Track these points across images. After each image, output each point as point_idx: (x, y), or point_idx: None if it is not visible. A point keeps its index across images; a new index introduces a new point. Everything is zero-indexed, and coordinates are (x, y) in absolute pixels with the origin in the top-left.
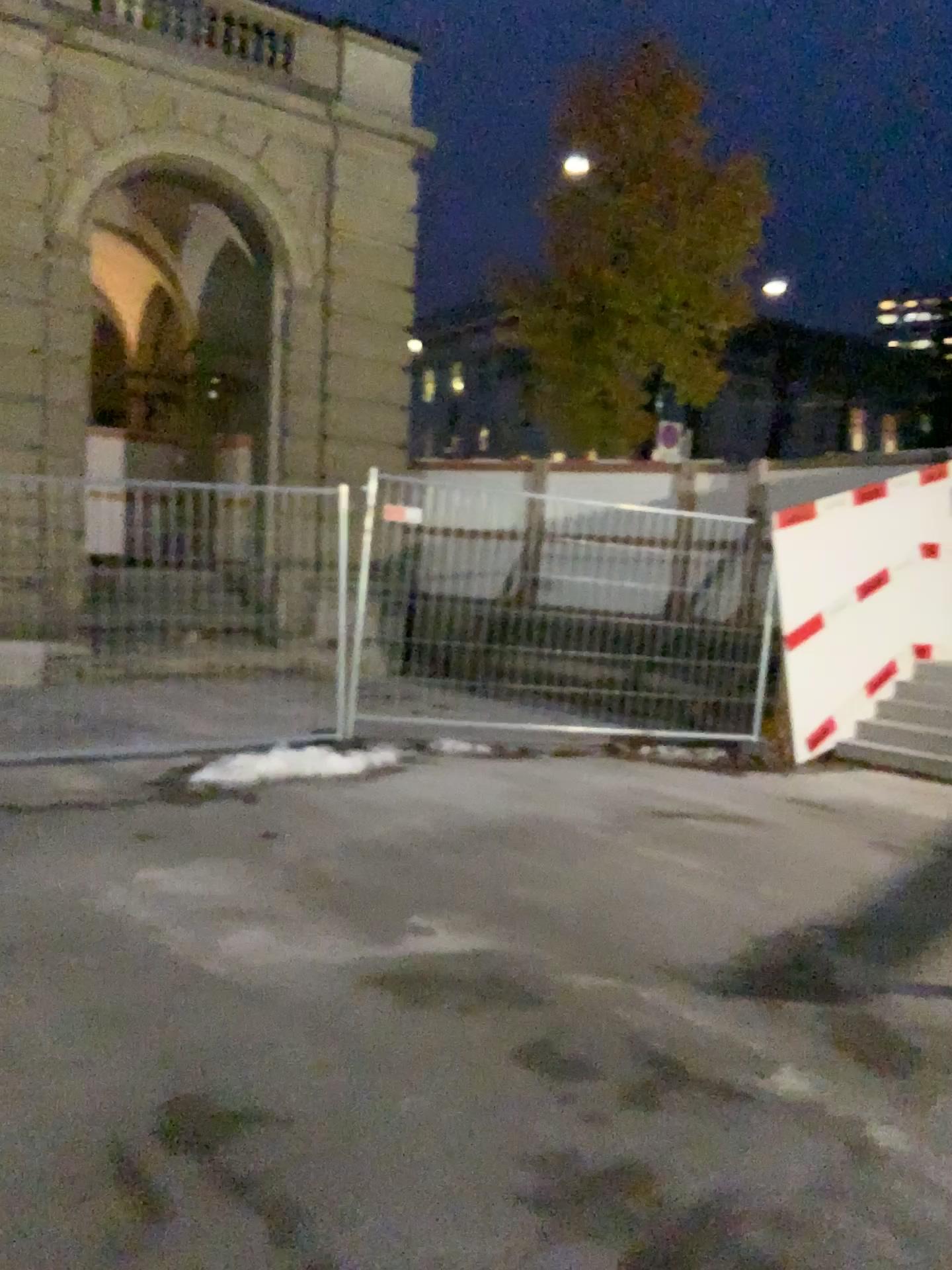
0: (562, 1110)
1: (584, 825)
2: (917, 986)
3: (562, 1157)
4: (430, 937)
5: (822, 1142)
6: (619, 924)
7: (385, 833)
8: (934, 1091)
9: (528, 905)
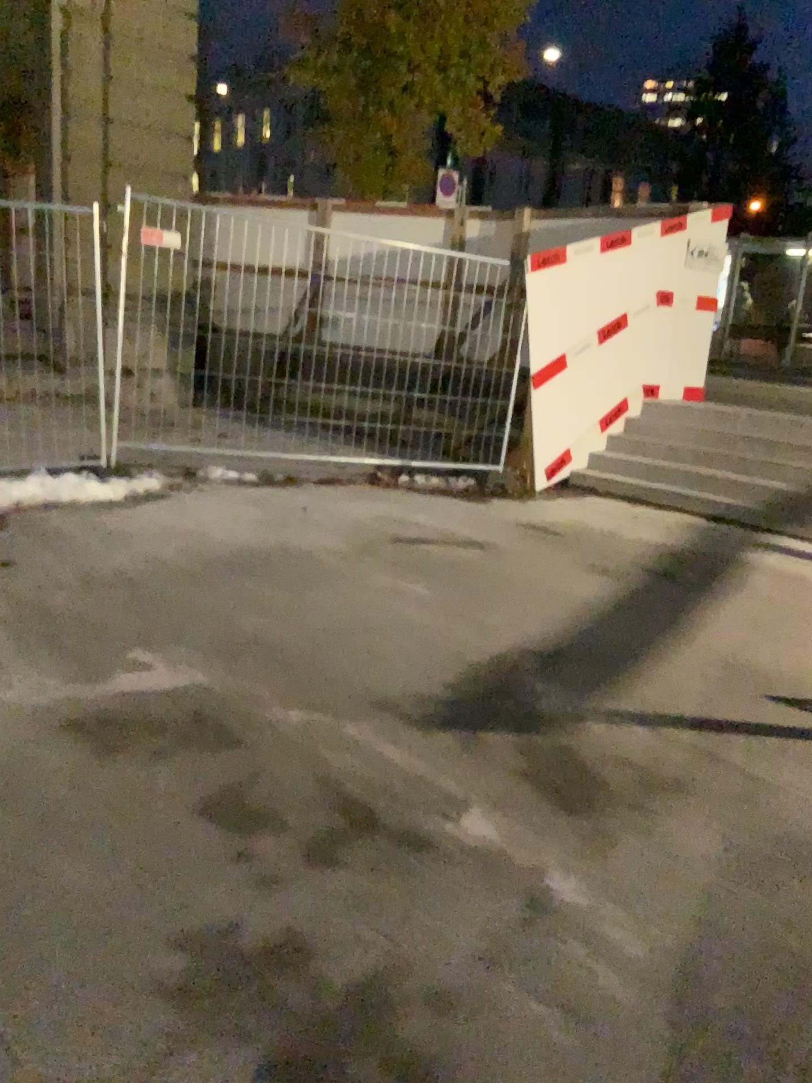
0: (236, 874)
1: (323, 554)
2: (613, 715)
3: (222, 933)
4: (144, 674)
5: (499, 897)
6: (340, 656)
7: (124, 563)
8: (616, 831)
9: (253, 637)
